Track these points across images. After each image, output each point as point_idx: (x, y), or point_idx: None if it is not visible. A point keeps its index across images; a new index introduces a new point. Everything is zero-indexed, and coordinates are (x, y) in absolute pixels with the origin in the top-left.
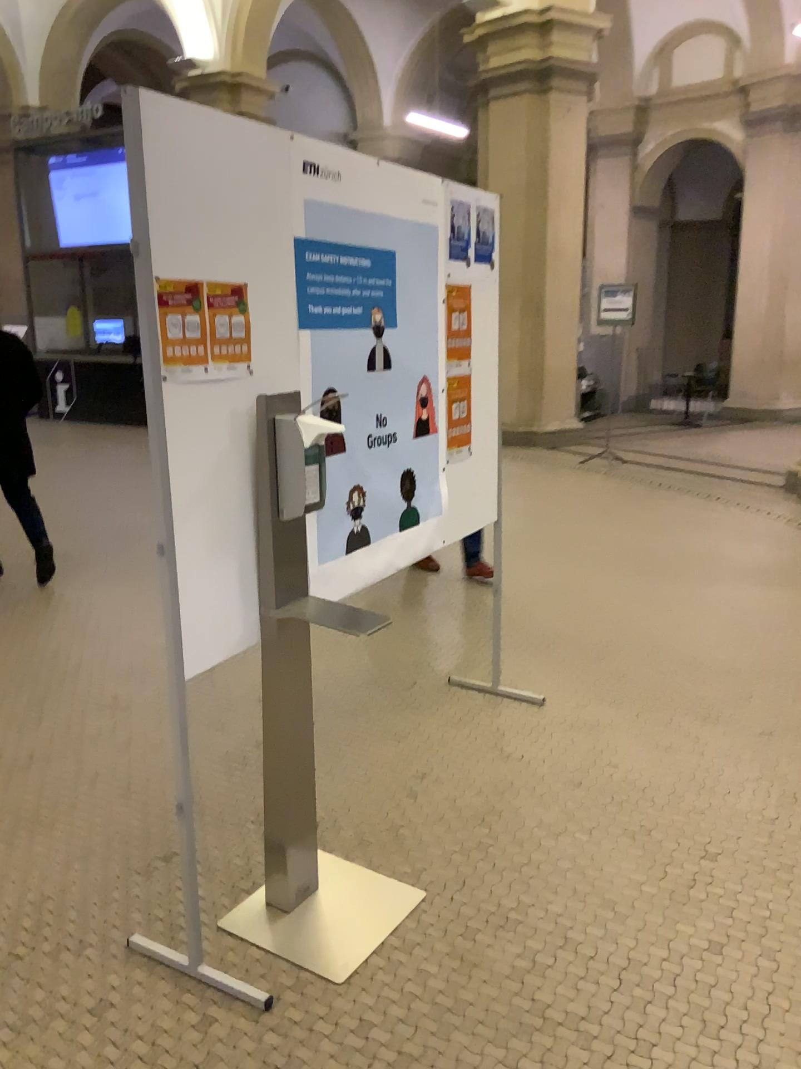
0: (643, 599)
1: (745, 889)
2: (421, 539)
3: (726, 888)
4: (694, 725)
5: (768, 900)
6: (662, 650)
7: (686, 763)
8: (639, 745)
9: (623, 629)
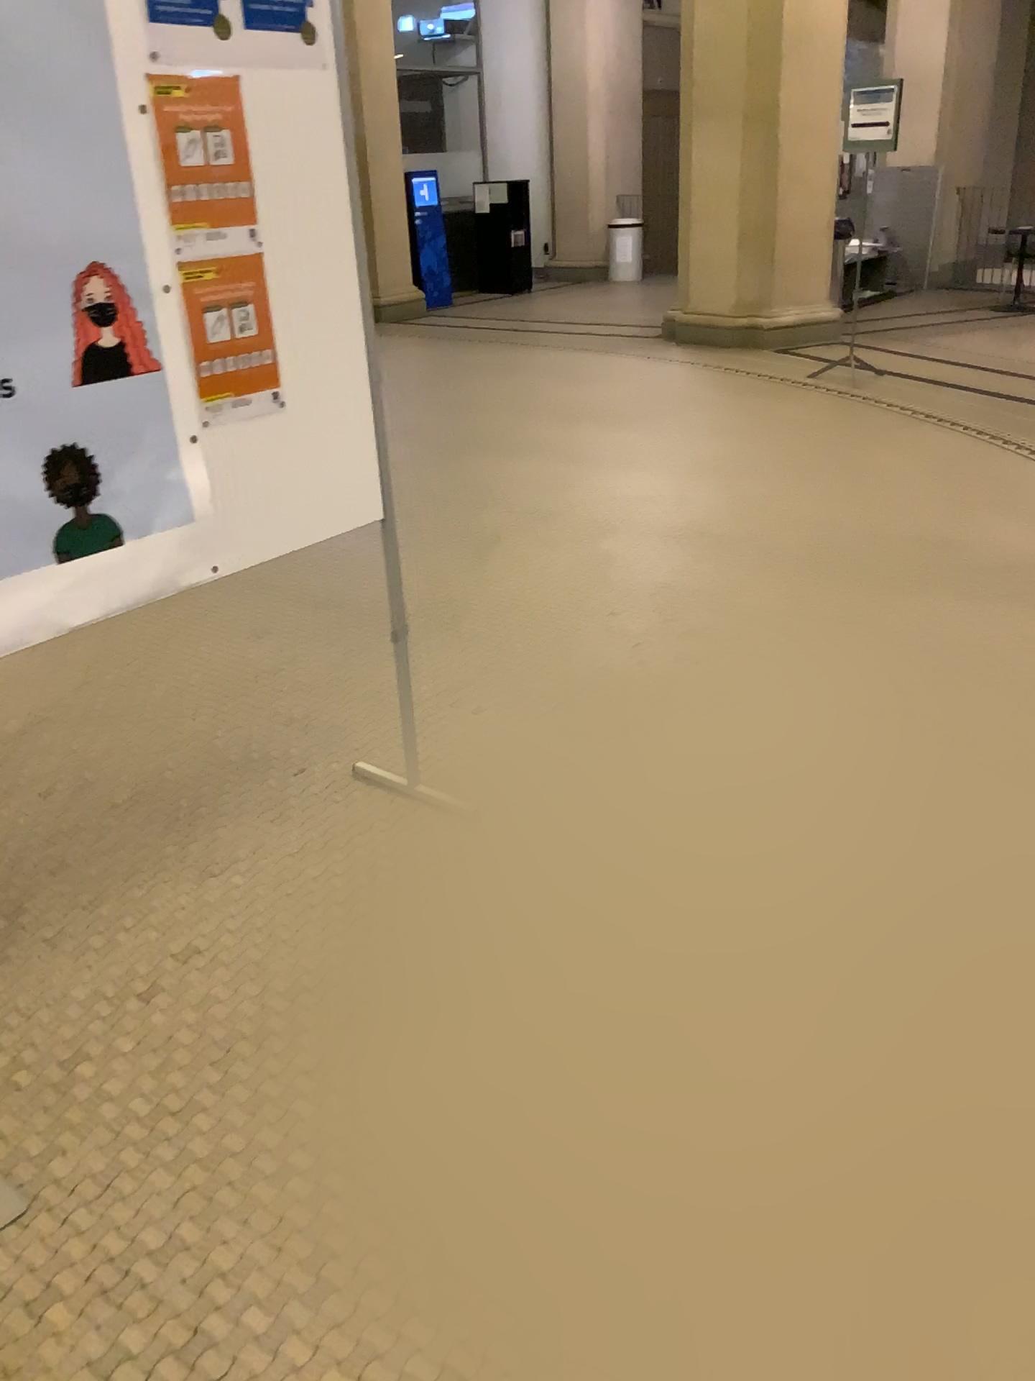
0: (755, 626)
1: (564, 1275)
2: (132, 576)
3: (531, 1269)
4: (692, 885)
5: (592, 1307)
6: (731, 726)
7: (630, 967)
8: (570, 922)
9: (690, 682)
